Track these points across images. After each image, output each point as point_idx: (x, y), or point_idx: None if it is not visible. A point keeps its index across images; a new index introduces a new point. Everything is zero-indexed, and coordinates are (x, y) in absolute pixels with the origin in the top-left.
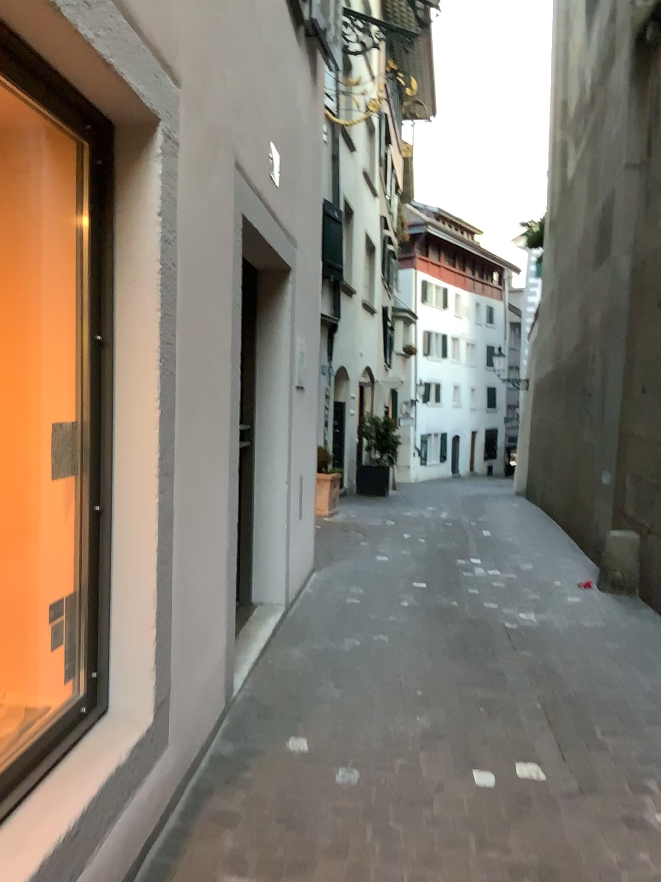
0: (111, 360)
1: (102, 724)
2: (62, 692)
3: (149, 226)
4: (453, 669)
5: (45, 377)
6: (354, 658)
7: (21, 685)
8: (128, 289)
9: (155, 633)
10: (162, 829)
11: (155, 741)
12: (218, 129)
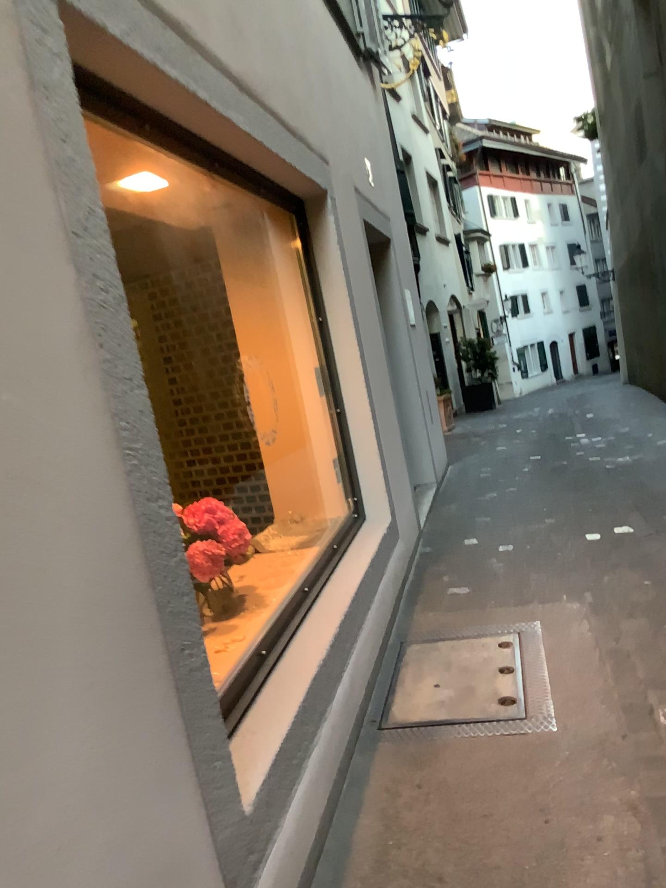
0: (329, 329)
1: (367, 524)
2: (339, 515)
3: (332, 250)
4: (567, 493)
5: (296, 346)
6: (496, 500)
7: (318, 514)
8: (330, 288)
9: (381, 475)
10: (409, 578)
11: (394, 533)
12: (344, 174)
